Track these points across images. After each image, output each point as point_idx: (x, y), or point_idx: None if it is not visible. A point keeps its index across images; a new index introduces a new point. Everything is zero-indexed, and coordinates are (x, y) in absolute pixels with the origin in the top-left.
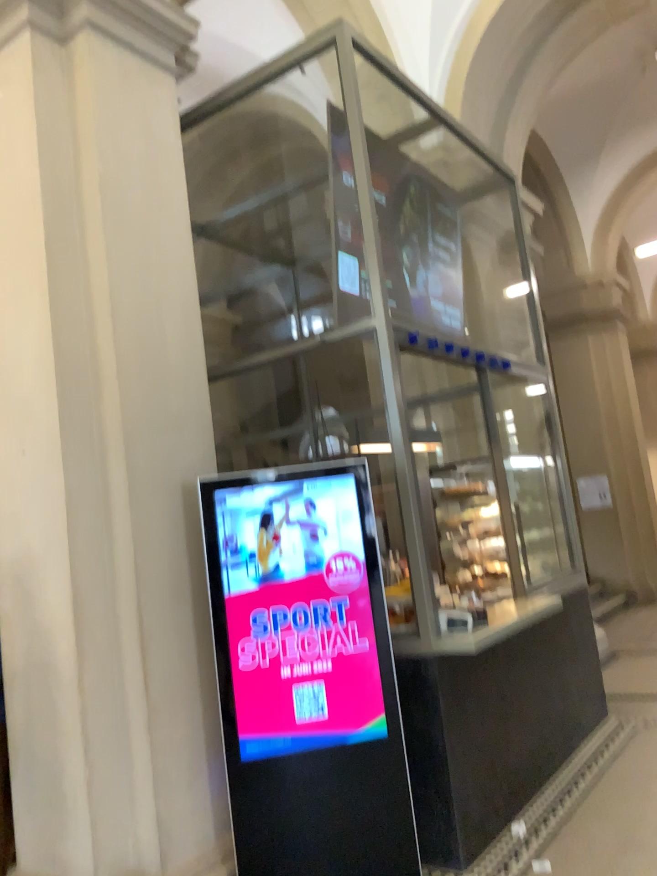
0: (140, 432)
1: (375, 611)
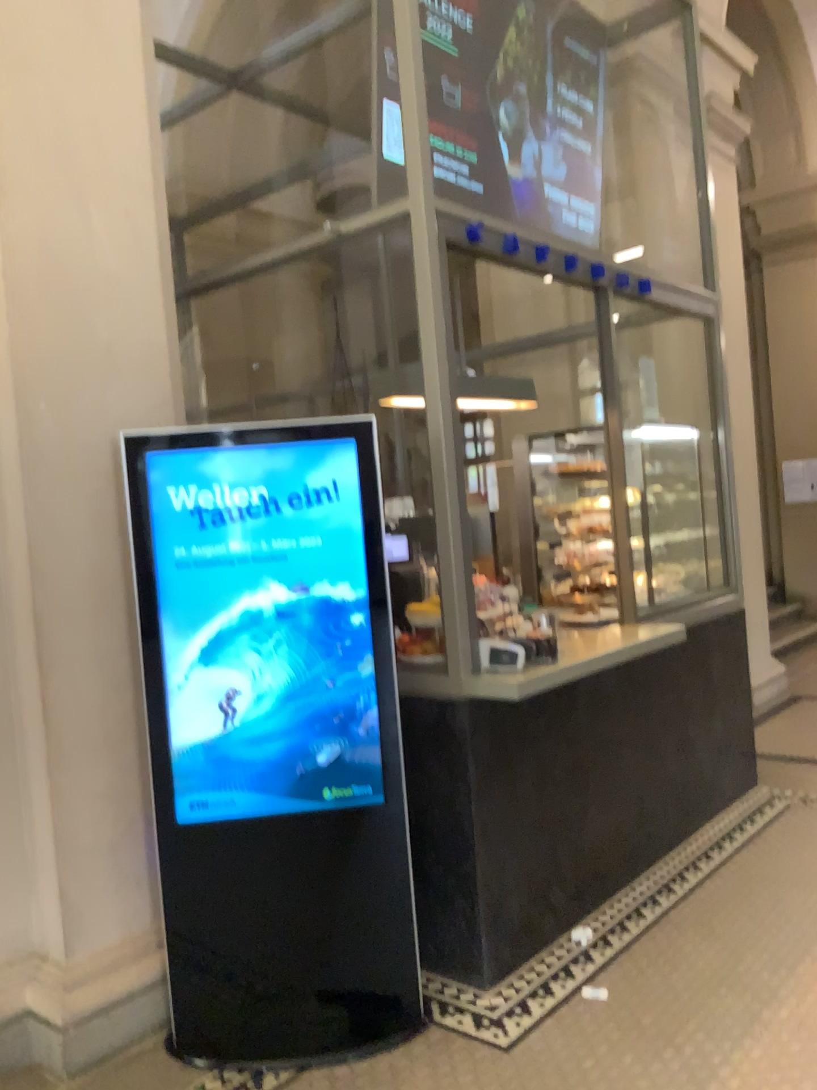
0: (46, 367)
1: (378, 639)
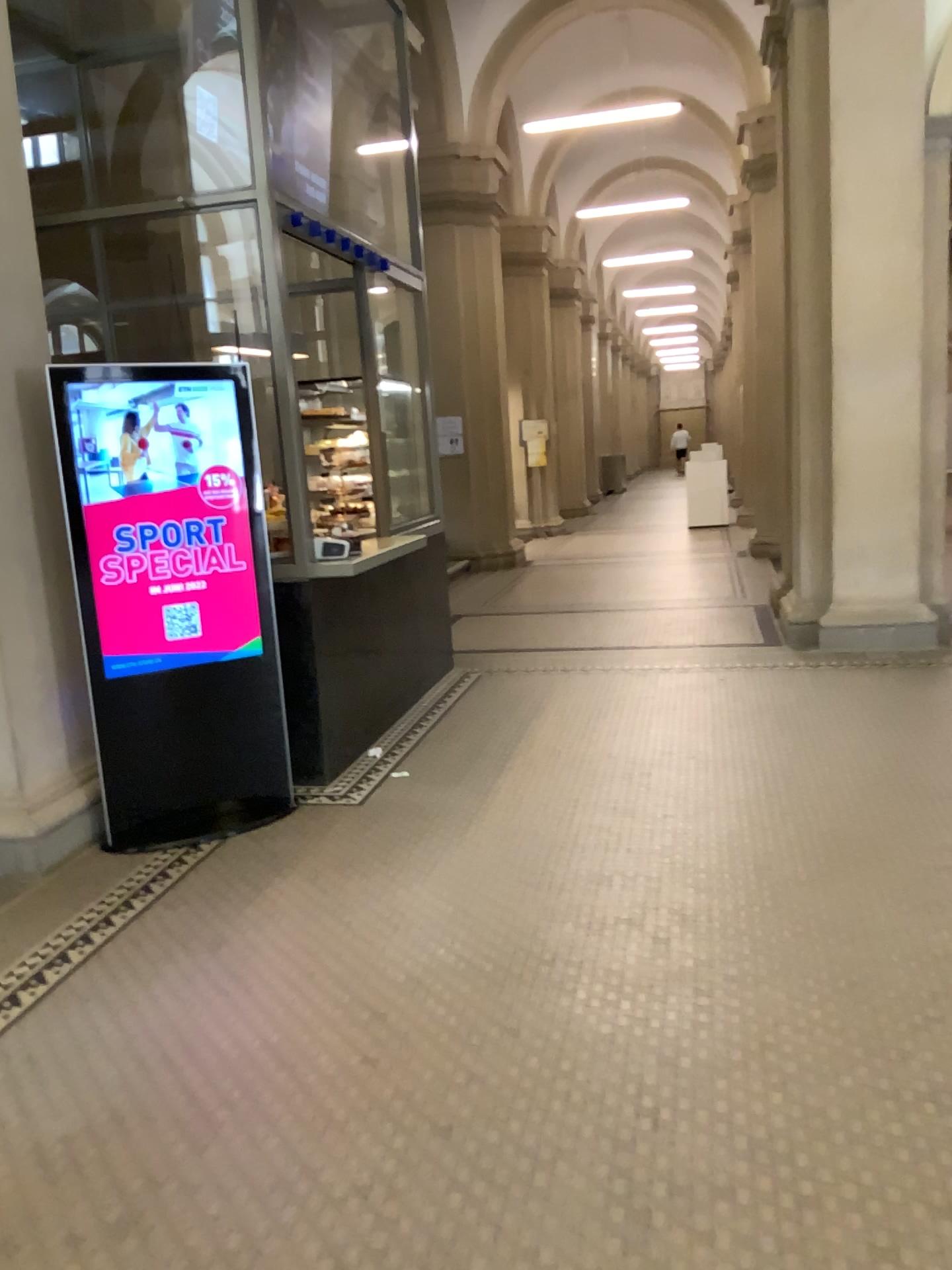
0: None
1: (253, 534)
